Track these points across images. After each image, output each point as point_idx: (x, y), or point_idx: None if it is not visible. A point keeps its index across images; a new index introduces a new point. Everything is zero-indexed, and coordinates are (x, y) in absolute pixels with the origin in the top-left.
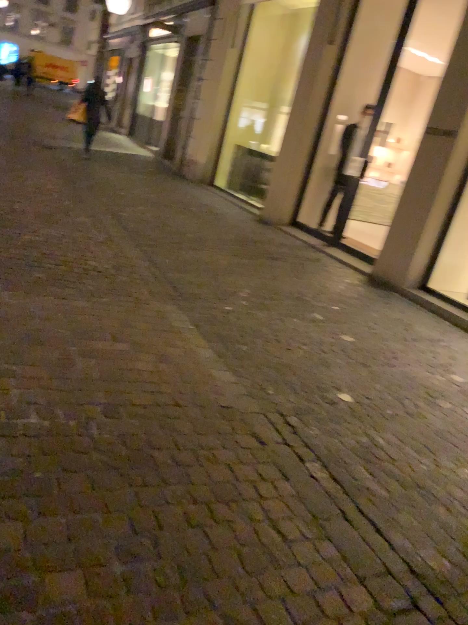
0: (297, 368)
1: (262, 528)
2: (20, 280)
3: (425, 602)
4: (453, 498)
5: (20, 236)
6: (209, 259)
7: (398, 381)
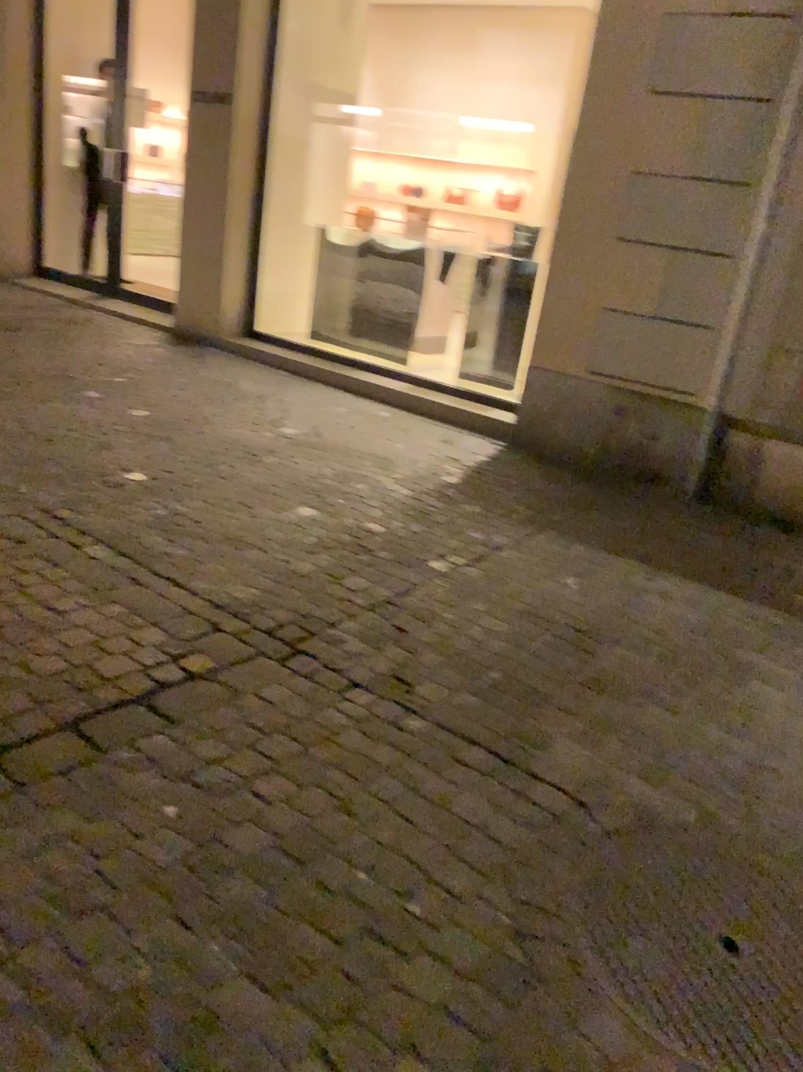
0: (63, 459)
1: (28, 608)
2: None
3: (226, 621)
4: (268, 540)
5: None
6: None
7: (209, 446)
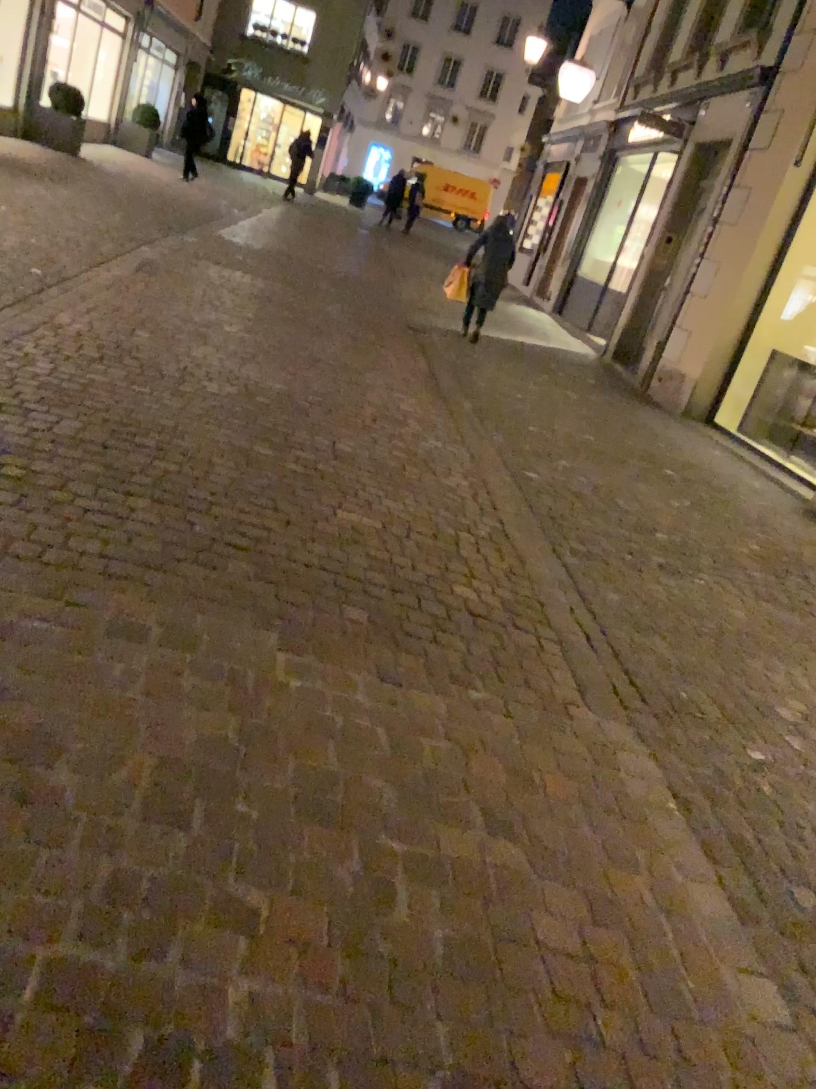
0: None
1: None
2: (316, 630)
3: None
4: None
5: (335, 519)
6: (705, 606)
7: None
